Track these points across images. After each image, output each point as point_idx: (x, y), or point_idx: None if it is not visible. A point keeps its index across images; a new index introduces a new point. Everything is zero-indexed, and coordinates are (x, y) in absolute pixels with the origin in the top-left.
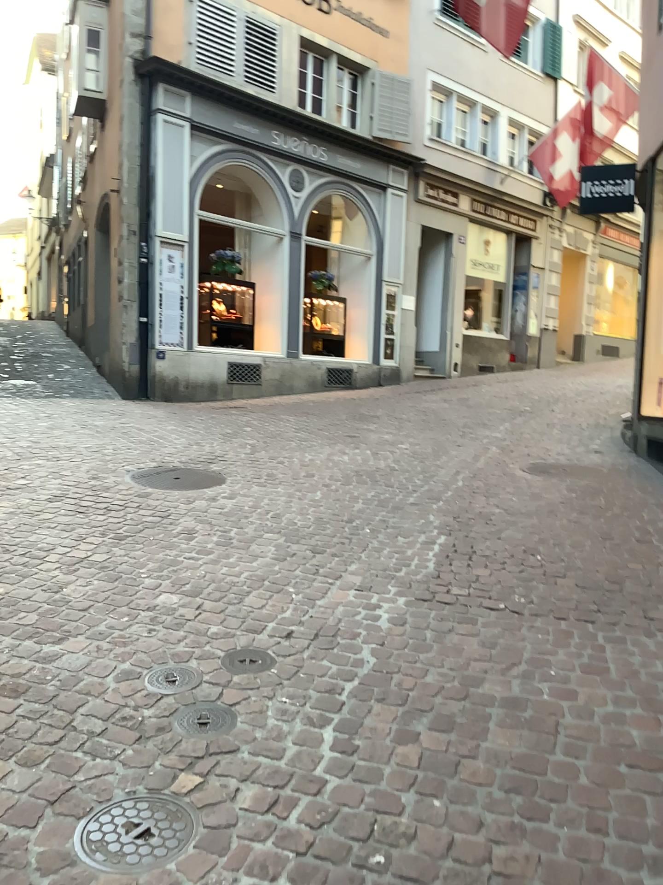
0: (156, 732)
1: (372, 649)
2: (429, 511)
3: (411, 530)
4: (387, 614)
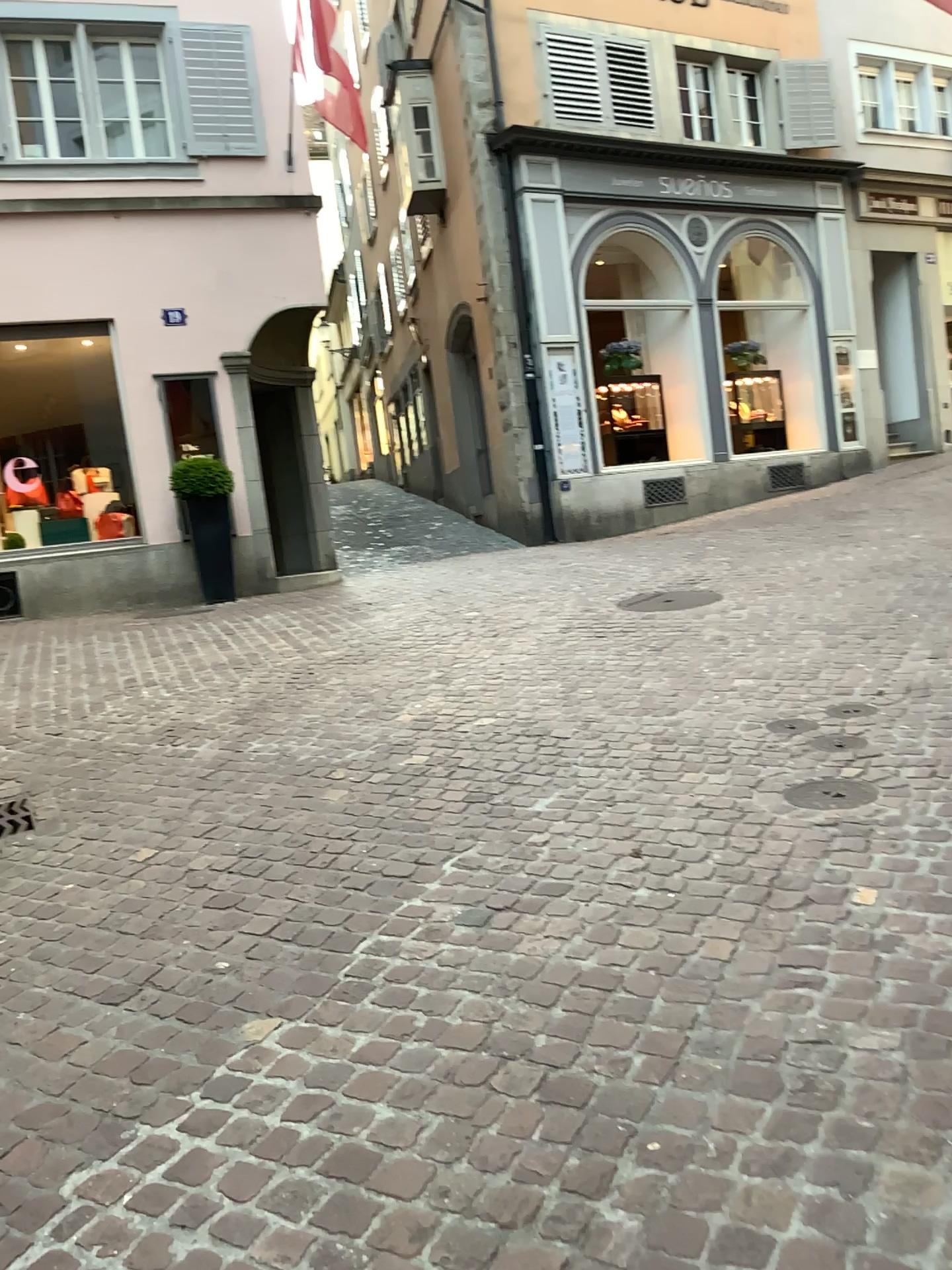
0: (806, 750)
1: None
2: None
3: None
4: None
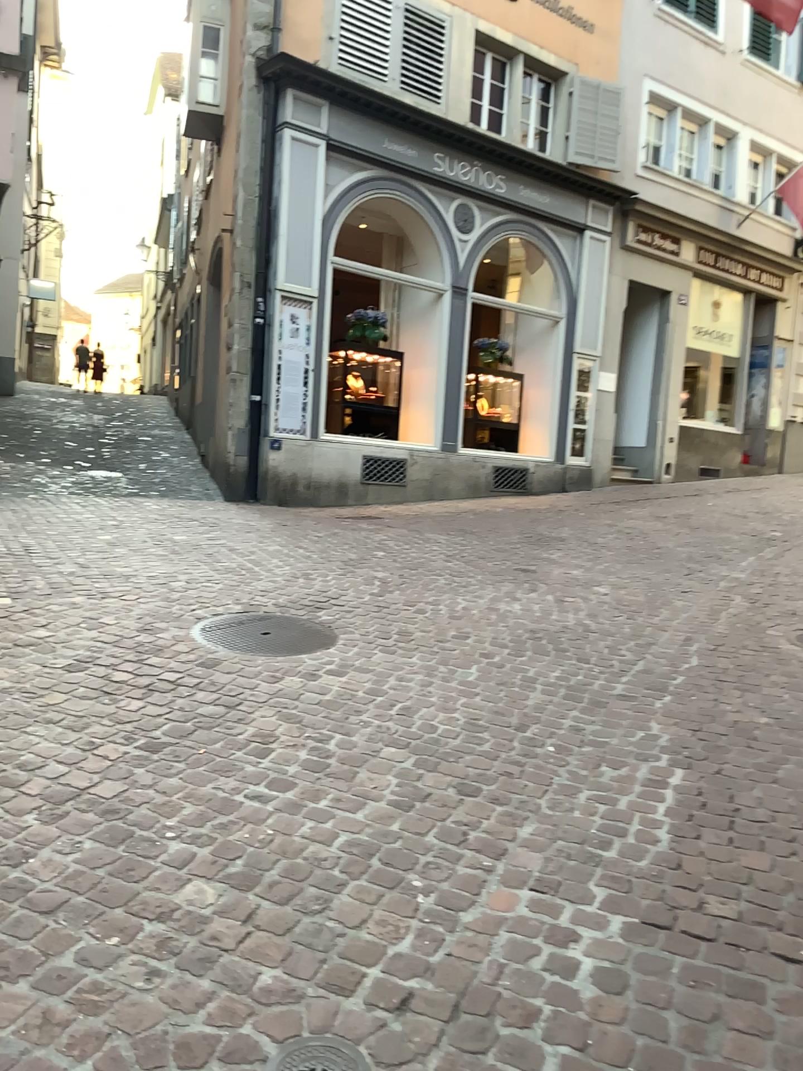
0: None
1: (563, 1061)
2: (649, 713)
3: (622, 753)
4: (590, 961)
